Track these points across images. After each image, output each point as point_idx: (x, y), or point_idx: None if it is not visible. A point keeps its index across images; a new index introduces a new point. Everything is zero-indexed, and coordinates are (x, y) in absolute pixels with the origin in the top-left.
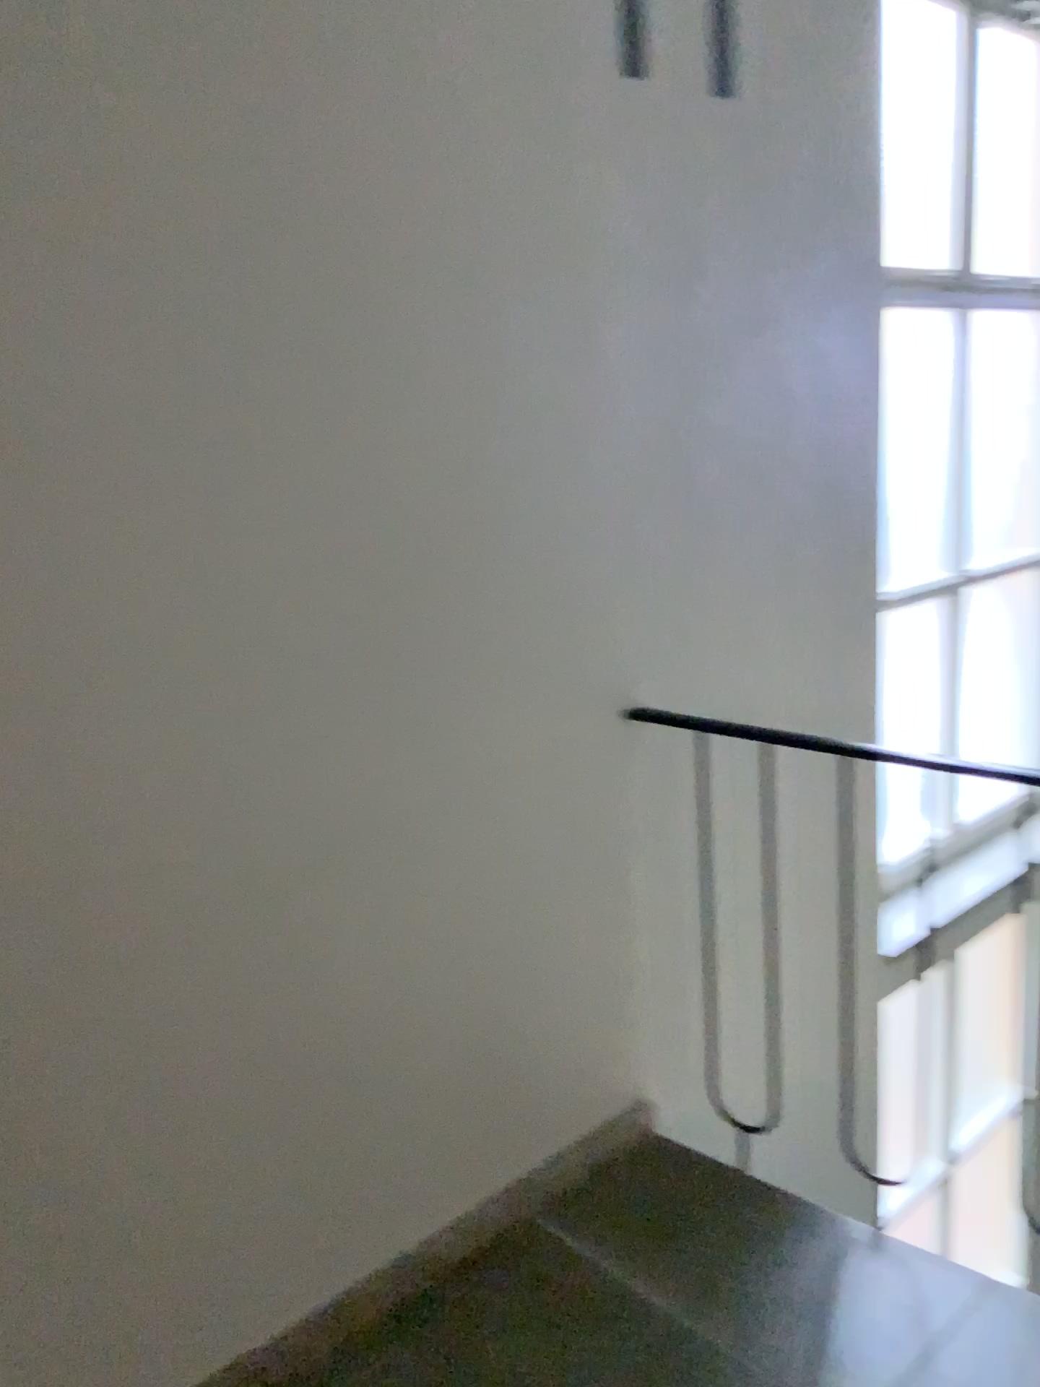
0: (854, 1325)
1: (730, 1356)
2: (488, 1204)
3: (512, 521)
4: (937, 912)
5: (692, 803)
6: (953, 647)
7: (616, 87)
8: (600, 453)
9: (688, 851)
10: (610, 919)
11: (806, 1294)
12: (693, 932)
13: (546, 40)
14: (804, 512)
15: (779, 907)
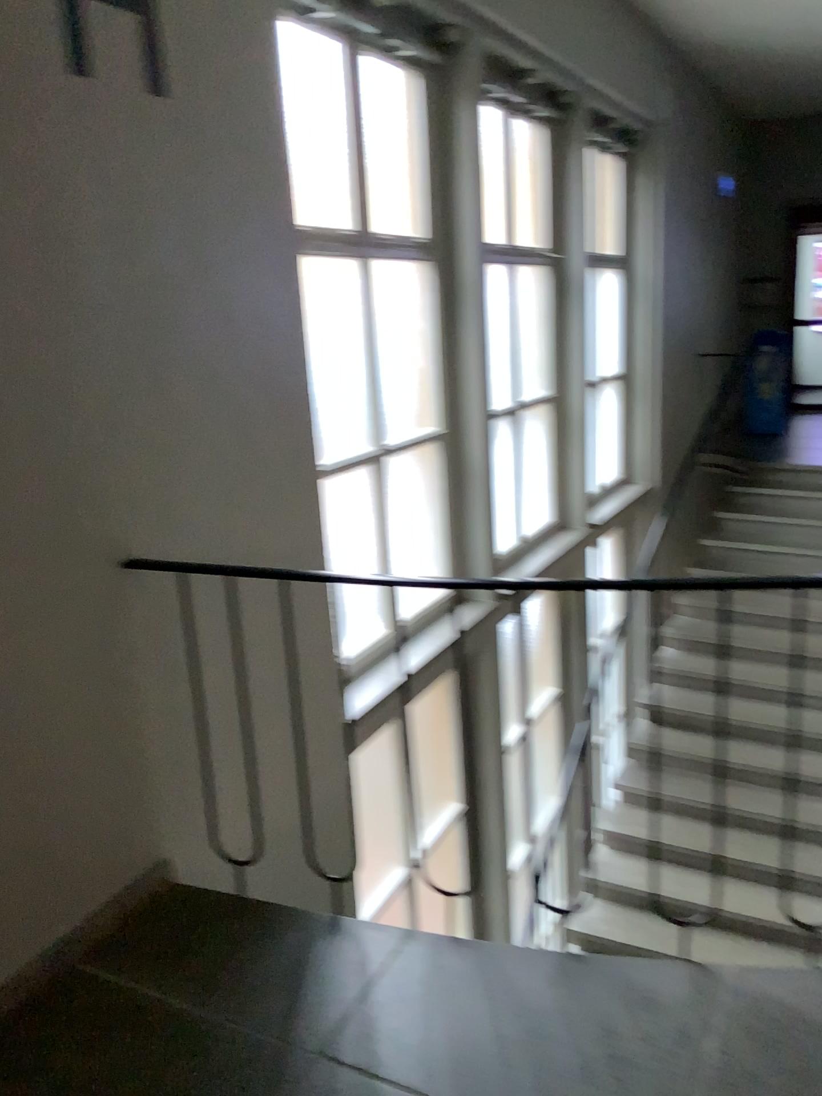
0: (317, 982)
1: (228, 1026)
2: (36, 962)
3: (9, 419)
4: (386, 689)
5: (183, 627)
6: (383, 499)
7: (70, 81)
8: (81, 364)
9: (184, 664)
10: (123, 723)
11: (284, 970)
12: (193, 725)
13: (4, 41)
14: (255, 405)
15: (261, 698)
